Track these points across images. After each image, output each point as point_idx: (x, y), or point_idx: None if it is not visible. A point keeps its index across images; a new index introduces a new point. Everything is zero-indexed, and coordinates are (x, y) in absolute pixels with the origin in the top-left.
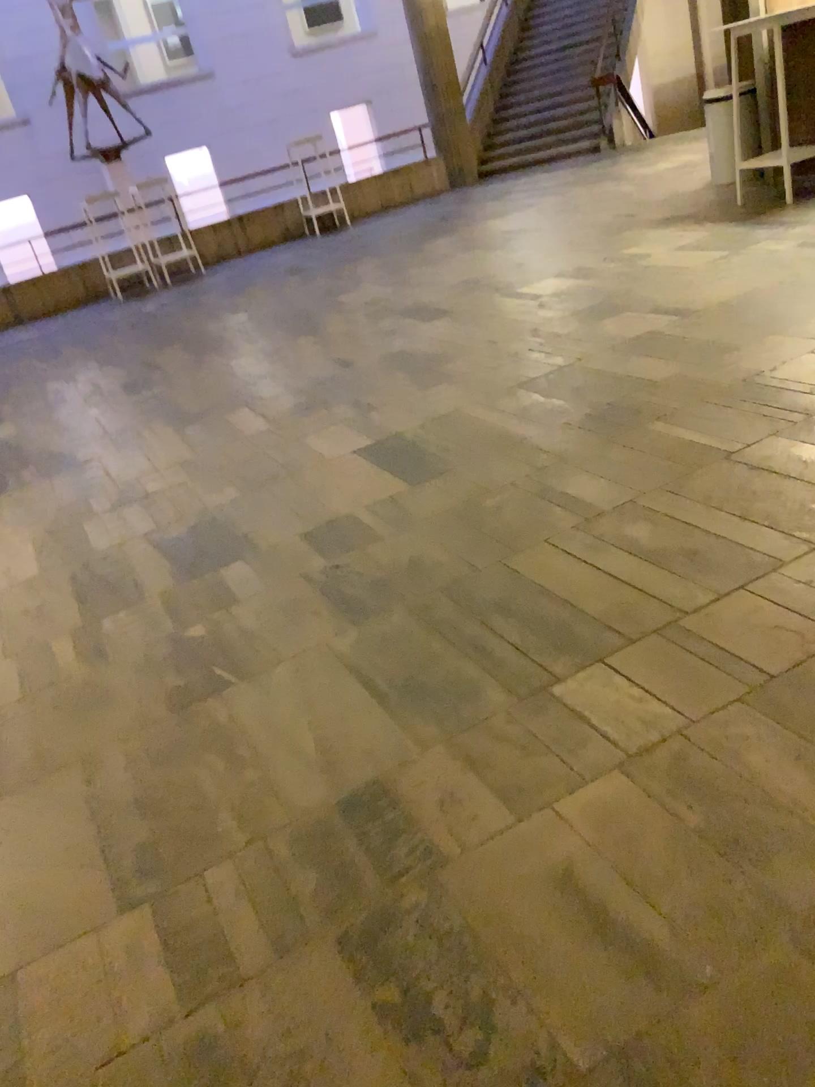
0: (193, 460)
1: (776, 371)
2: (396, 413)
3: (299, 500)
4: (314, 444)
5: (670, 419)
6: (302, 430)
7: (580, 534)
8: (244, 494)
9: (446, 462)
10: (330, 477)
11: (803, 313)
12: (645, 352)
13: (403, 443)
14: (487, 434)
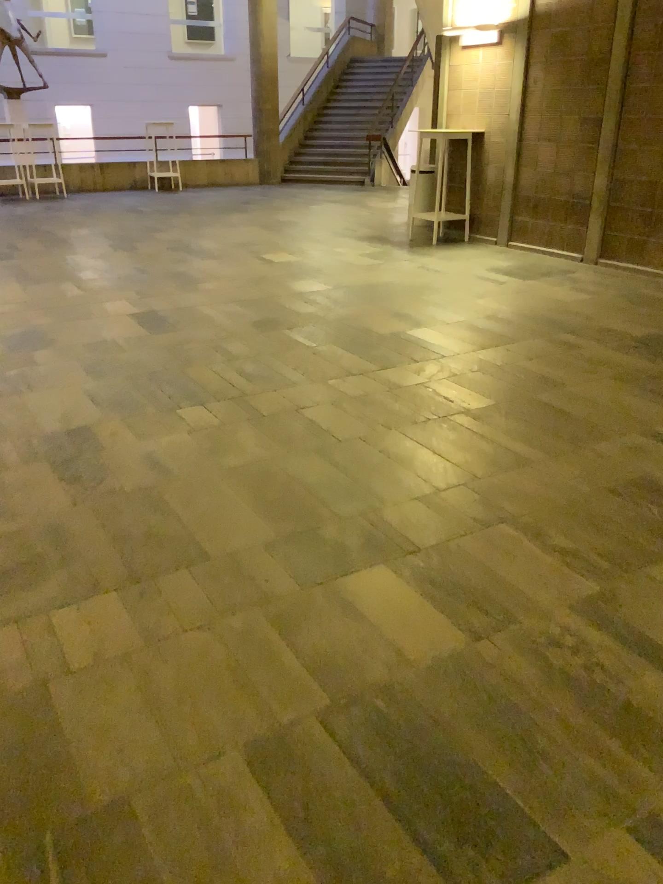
0: (27, 301)
1: (355, 318)
2: (156, 300)
3: (84, 329)
4: (102, 306)
5: (292, 328)
6: (98, 298)
7: (220, 363)
8: (54, 321)
9: (172, 326)
10: (106, 322)
11: (389, 297)
12: (301, 297)
13: (153, 314)
14: (199, 318)
